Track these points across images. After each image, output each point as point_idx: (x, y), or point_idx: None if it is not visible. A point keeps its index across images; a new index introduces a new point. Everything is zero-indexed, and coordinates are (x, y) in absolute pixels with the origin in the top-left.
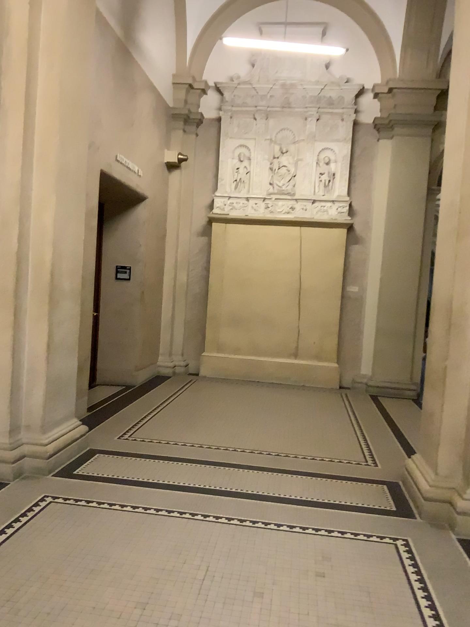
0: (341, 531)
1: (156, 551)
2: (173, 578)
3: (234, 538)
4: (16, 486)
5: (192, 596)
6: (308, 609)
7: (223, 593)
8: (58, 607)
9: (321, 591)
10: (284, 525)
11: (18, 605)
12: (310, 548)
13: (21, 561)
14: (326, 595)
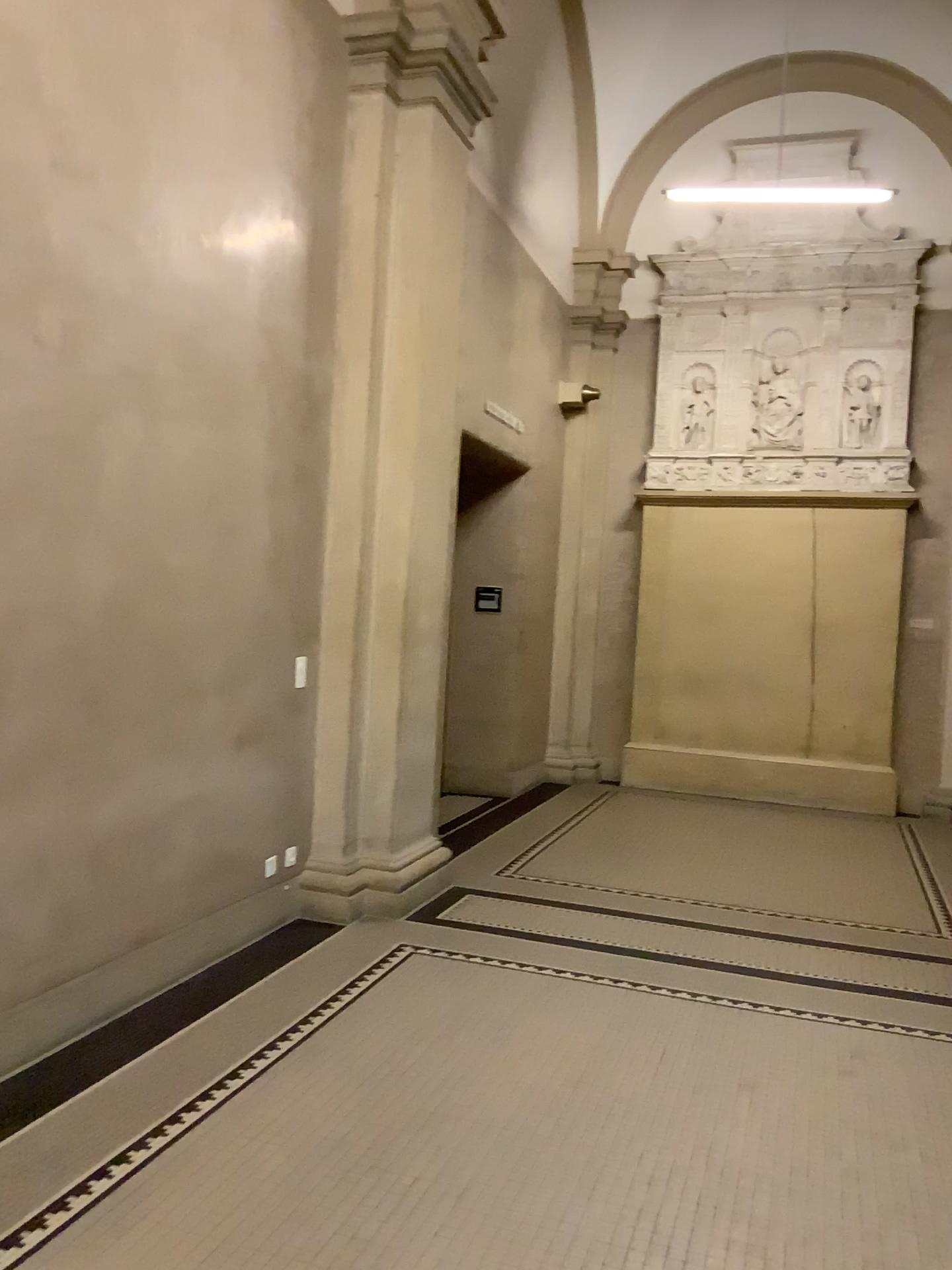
0: (885, 1023)
1: (585, 1023)
2: (614, 1055)
3: (705, 1017)
4: (357, 930)
5: (645, 1078)
6: (825, 1109)
7: (693, 1080)
8: (456, 1072)
9: (846, 1091)
10: (786, 1007)
11: (401, 1065)
12: (831, 1039)
13: (393, 1018)
14: (854, 1095)
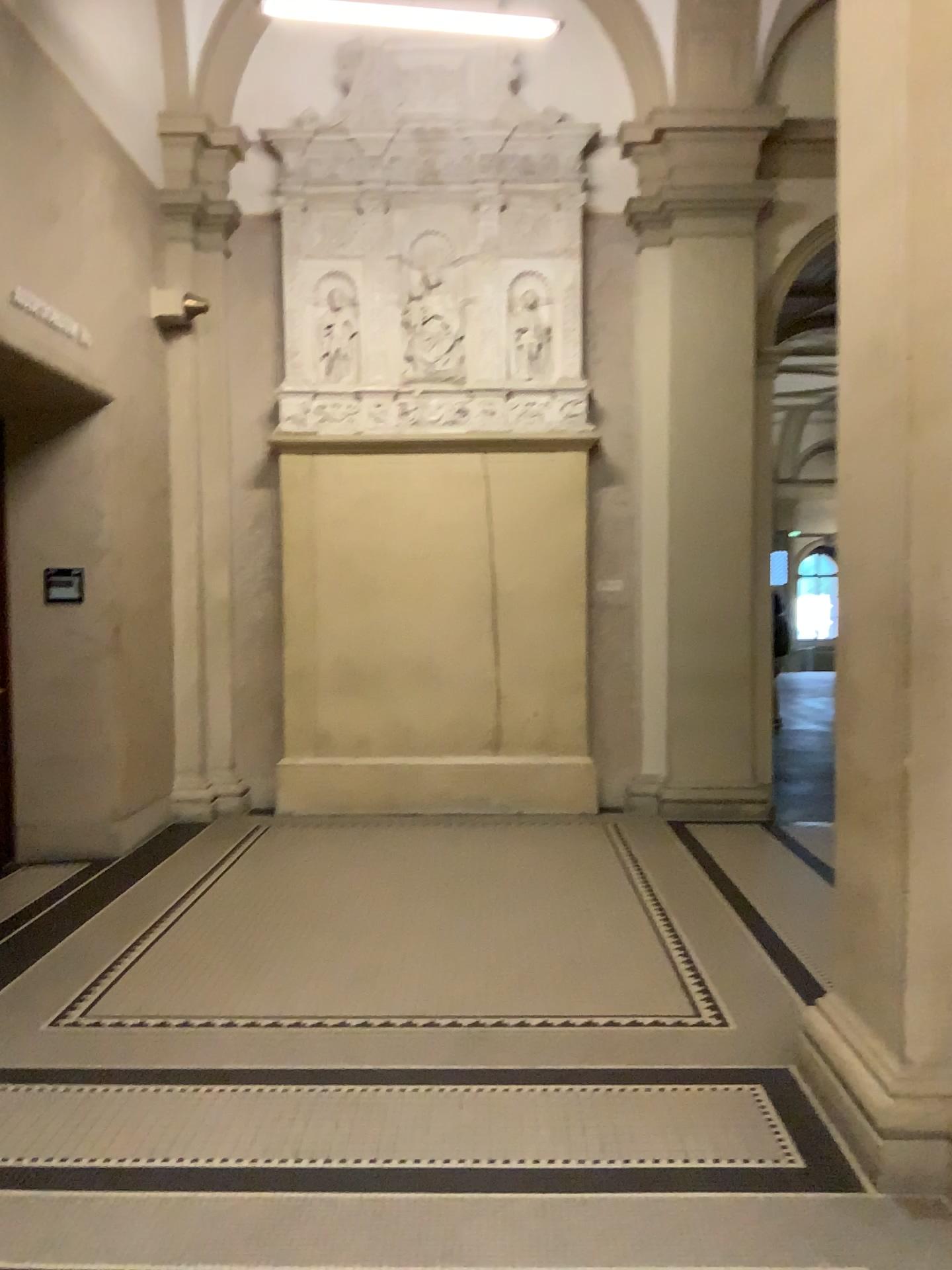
0: None
1: None
2: None
3: None
4: None
5: None
6: None
7: None
8: None
9: None
10: None
11: None
12: None
13: None
14: None
